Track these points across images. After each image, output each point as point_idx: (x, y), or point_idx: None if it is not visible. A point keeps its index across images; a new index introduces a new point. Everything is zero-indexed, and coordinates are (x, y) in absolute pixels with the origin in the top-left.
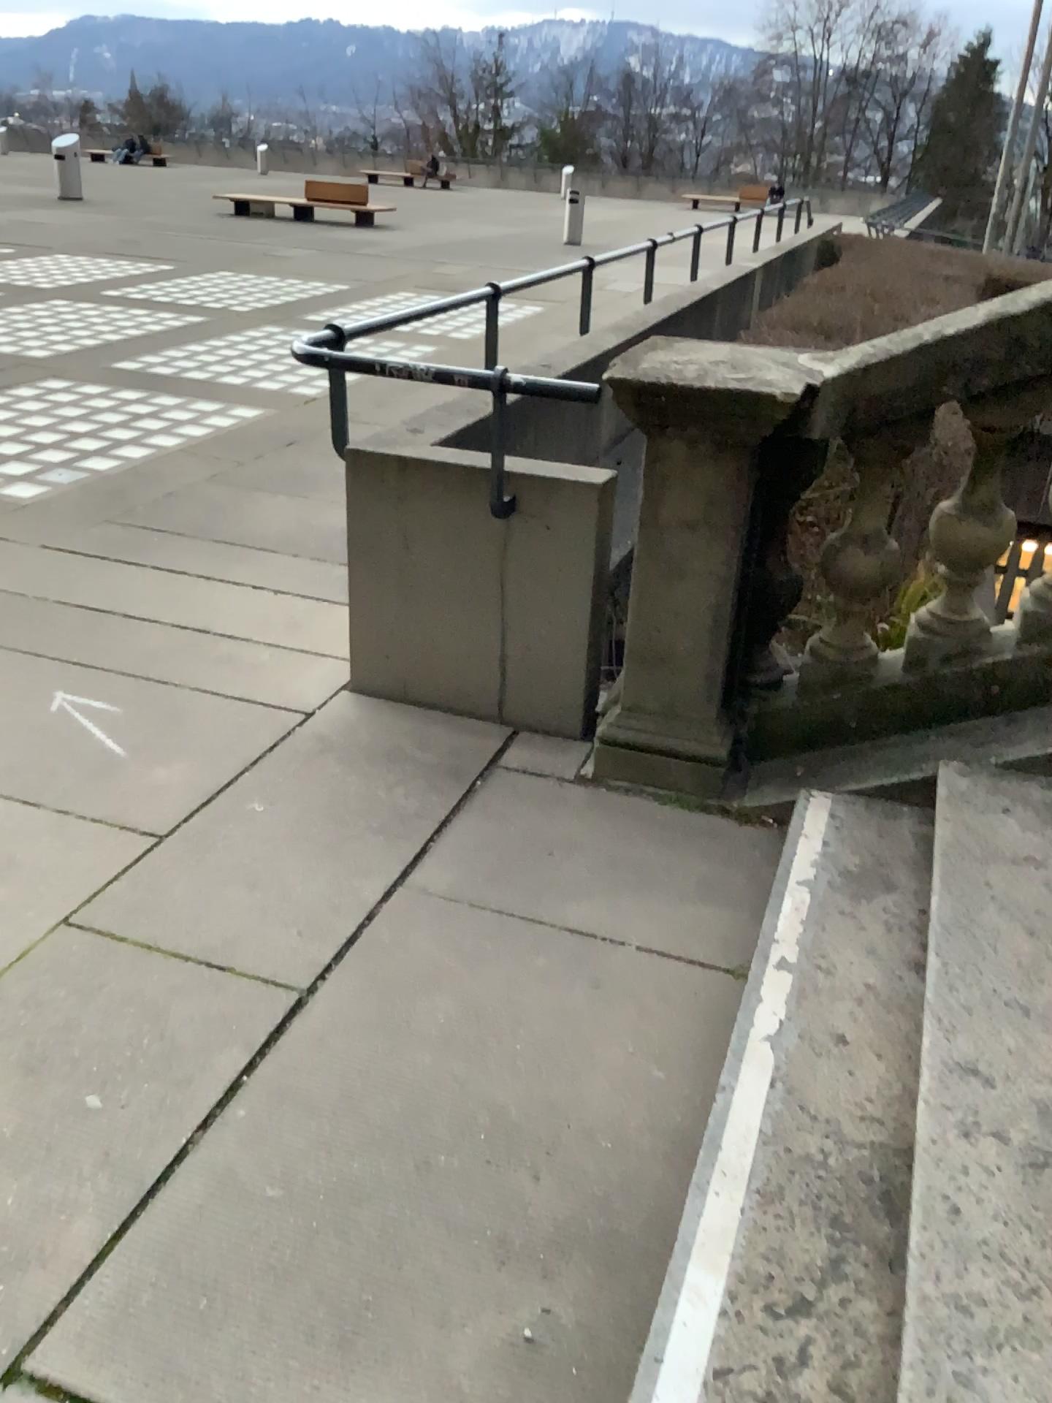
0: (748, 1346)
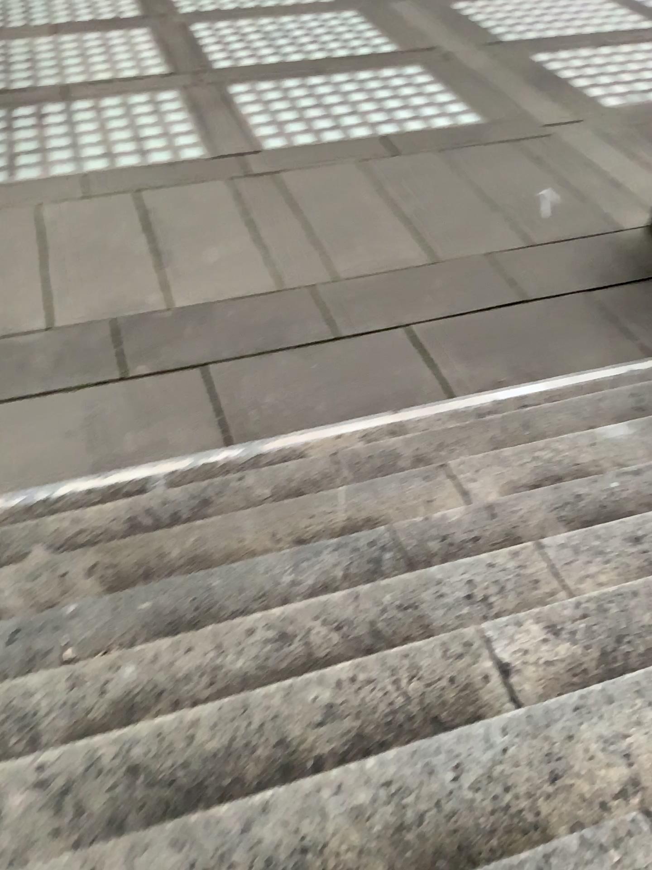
0: (535, 398)
